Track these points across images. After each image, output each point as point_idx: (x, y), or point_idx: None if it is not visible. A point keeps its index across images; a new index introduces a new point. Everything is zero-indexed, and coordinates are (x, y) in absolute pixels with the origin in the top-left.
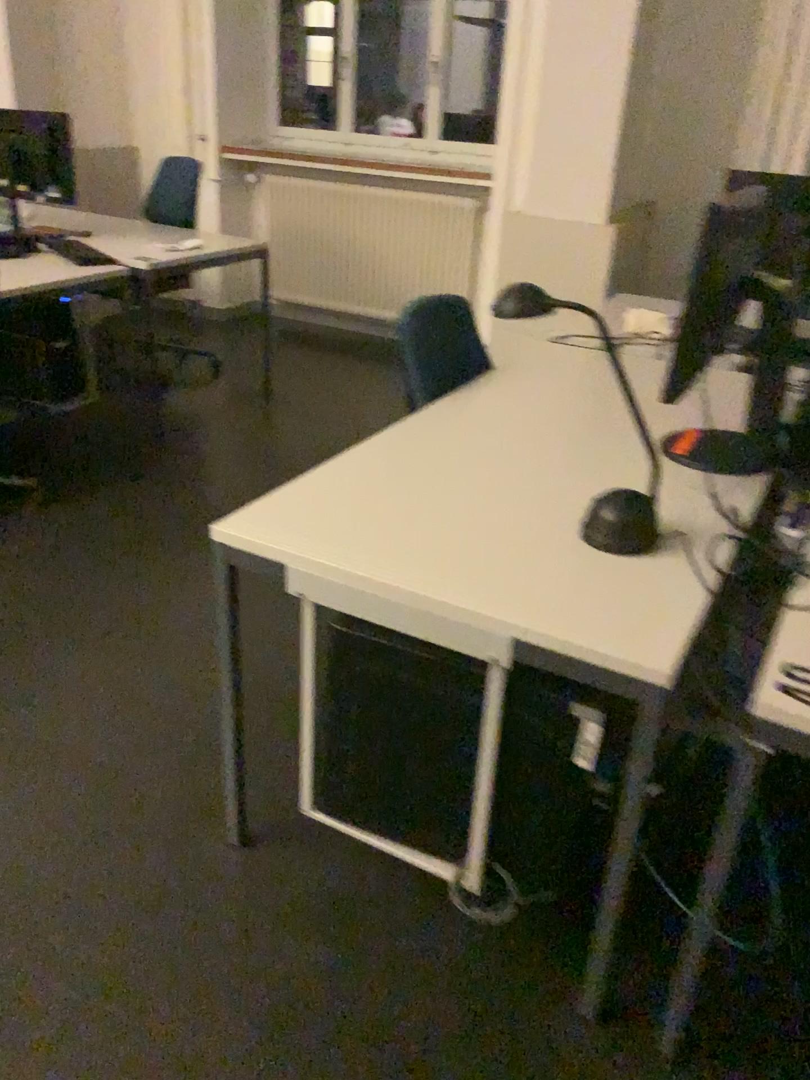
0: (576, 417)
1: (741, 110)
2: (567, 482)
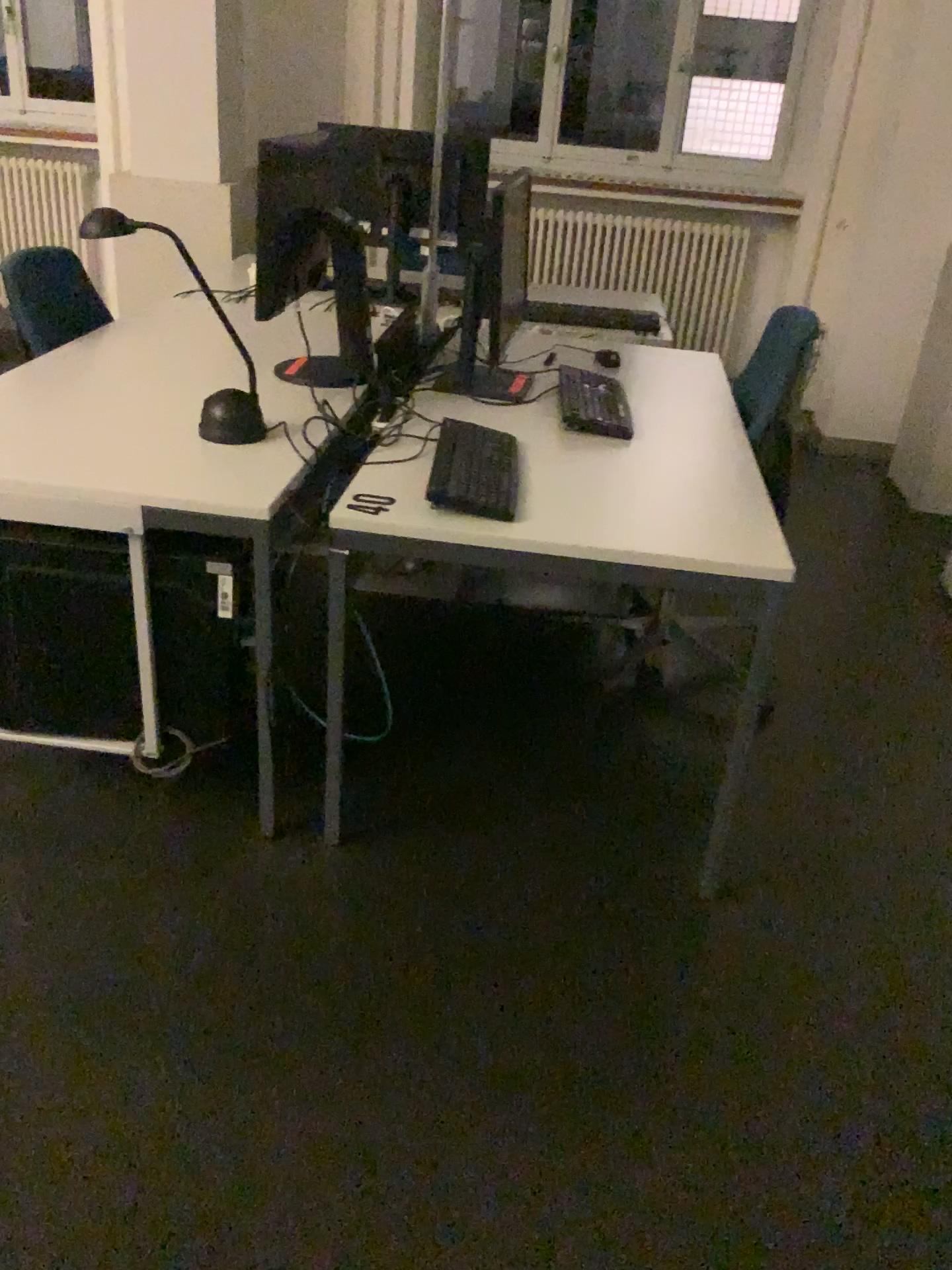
0: (198, 354)
1: (347, 70)
2: (187, 398)
